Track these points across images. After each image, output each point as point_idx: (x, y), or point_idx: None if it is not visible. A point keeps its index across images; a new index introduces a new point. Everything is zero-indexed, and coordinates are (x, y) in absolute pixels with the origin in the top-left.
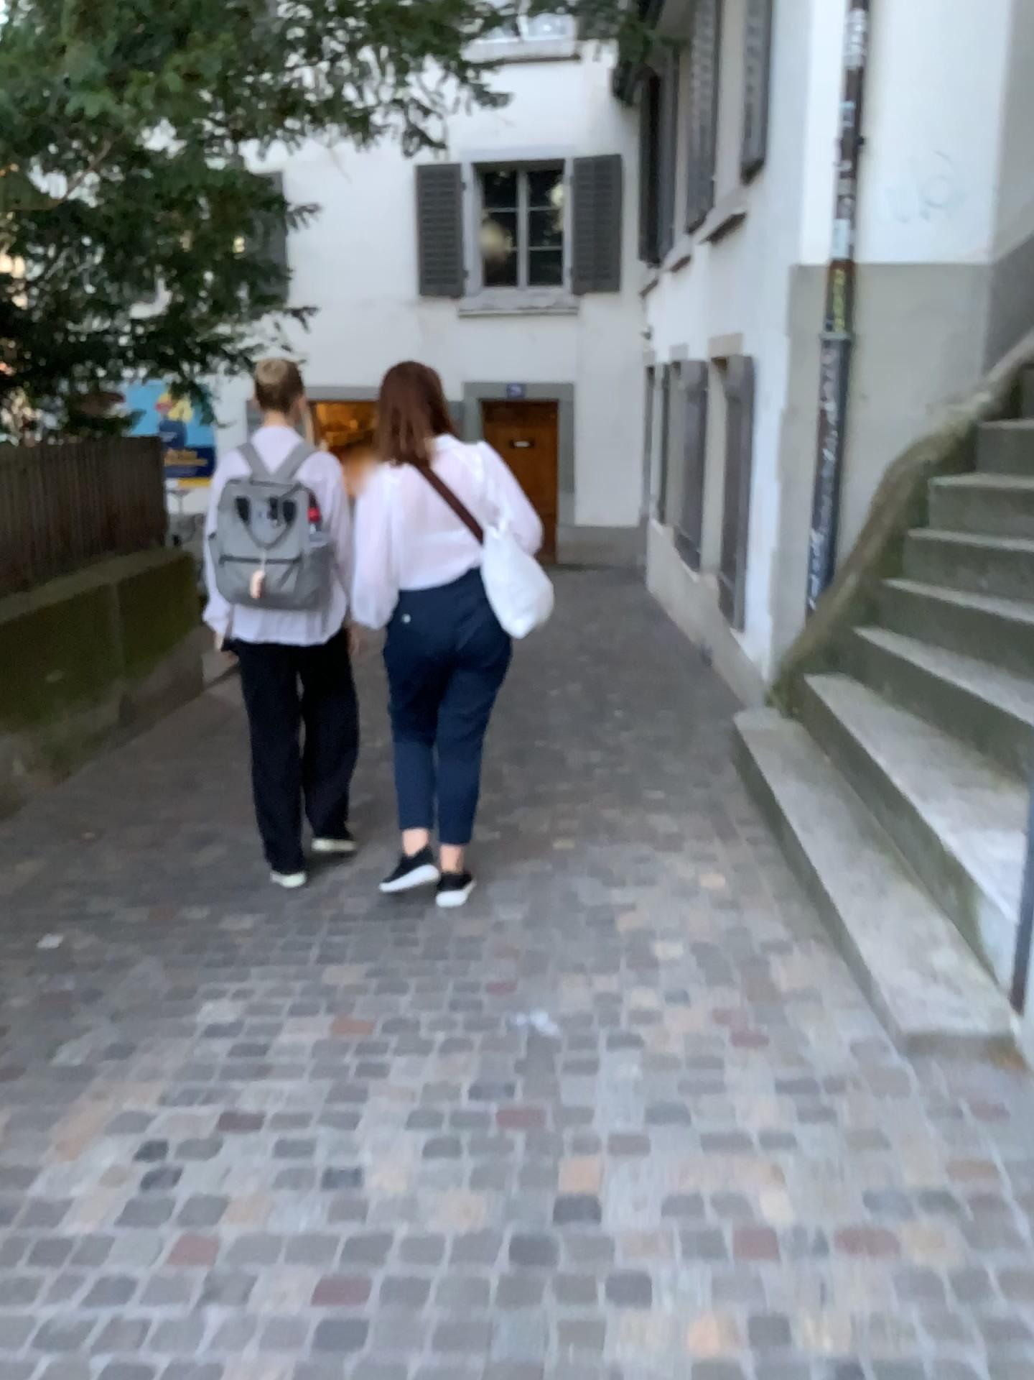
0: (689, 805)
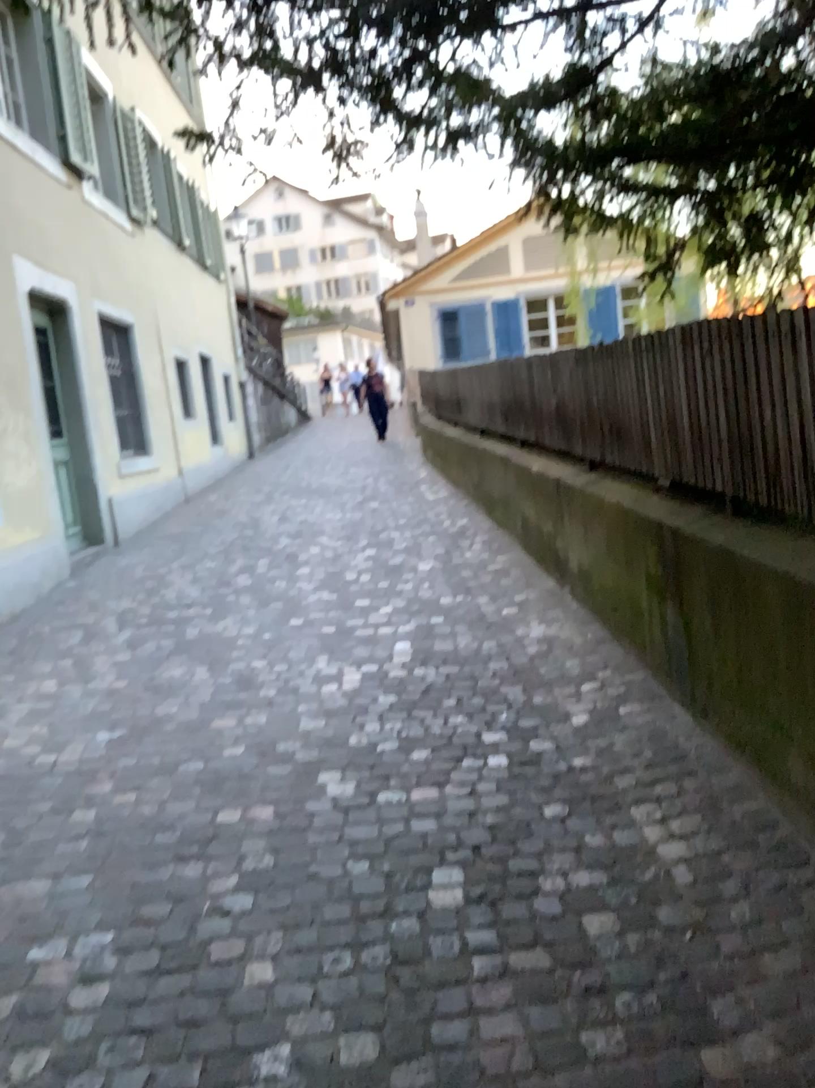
0: None
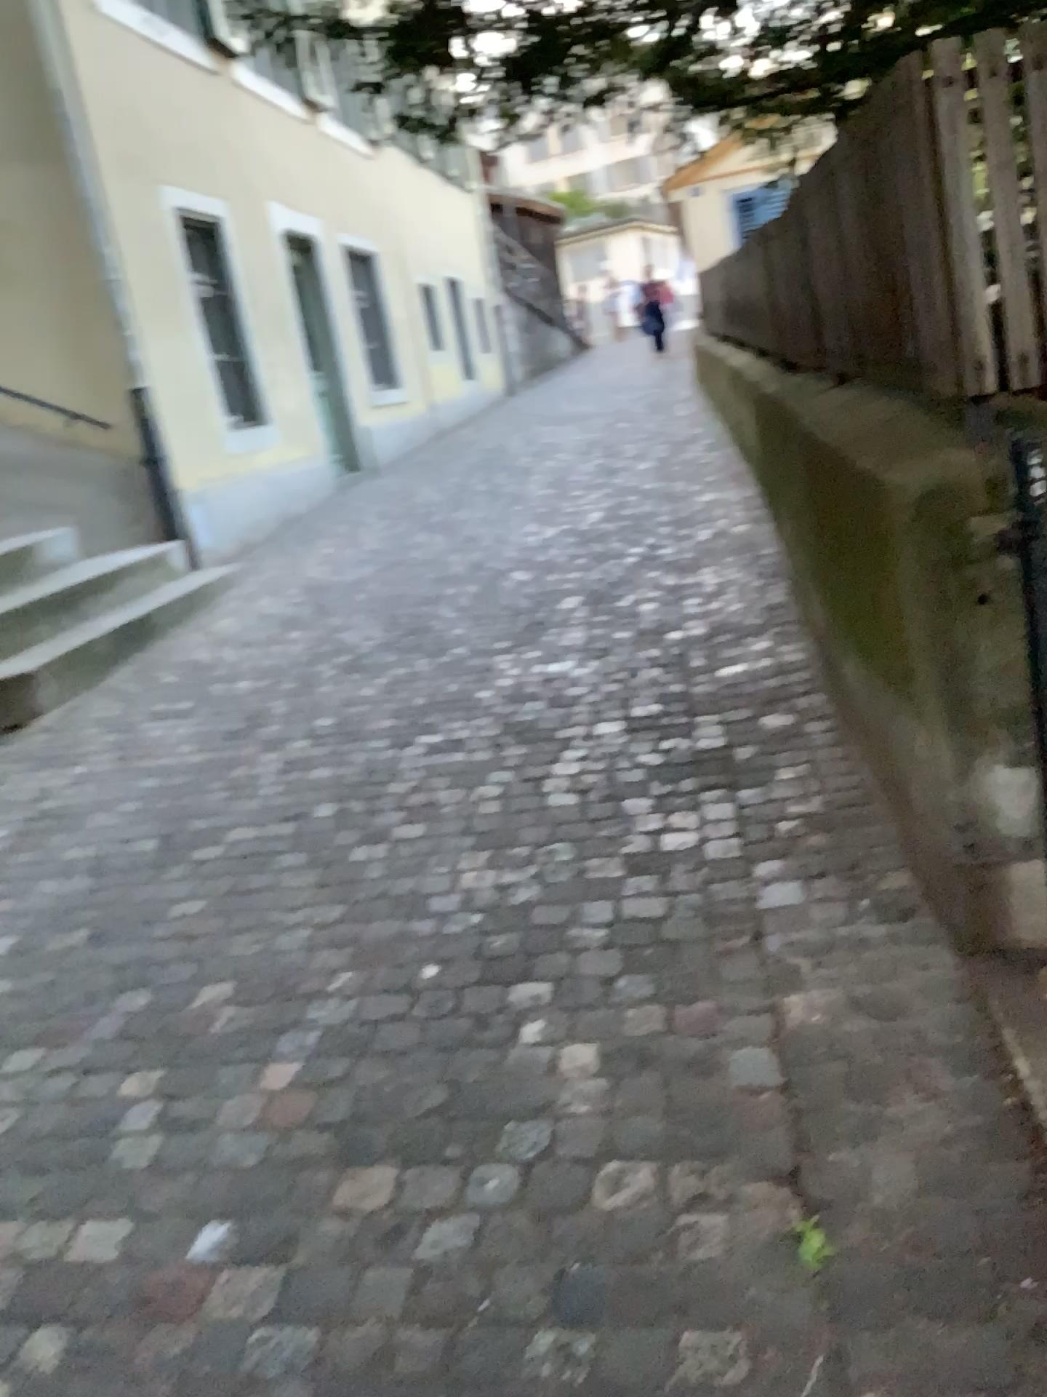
0: (163, 671)
